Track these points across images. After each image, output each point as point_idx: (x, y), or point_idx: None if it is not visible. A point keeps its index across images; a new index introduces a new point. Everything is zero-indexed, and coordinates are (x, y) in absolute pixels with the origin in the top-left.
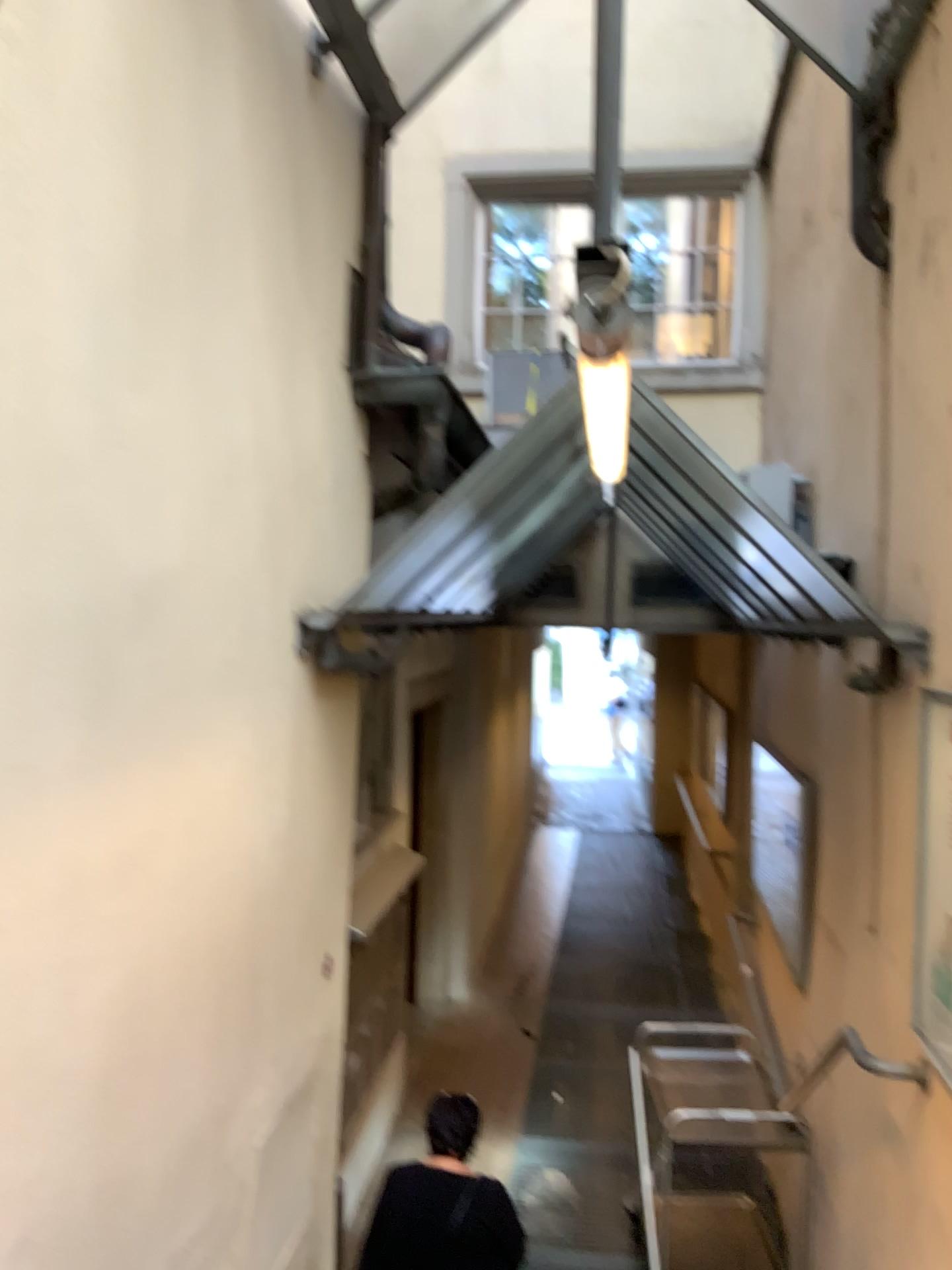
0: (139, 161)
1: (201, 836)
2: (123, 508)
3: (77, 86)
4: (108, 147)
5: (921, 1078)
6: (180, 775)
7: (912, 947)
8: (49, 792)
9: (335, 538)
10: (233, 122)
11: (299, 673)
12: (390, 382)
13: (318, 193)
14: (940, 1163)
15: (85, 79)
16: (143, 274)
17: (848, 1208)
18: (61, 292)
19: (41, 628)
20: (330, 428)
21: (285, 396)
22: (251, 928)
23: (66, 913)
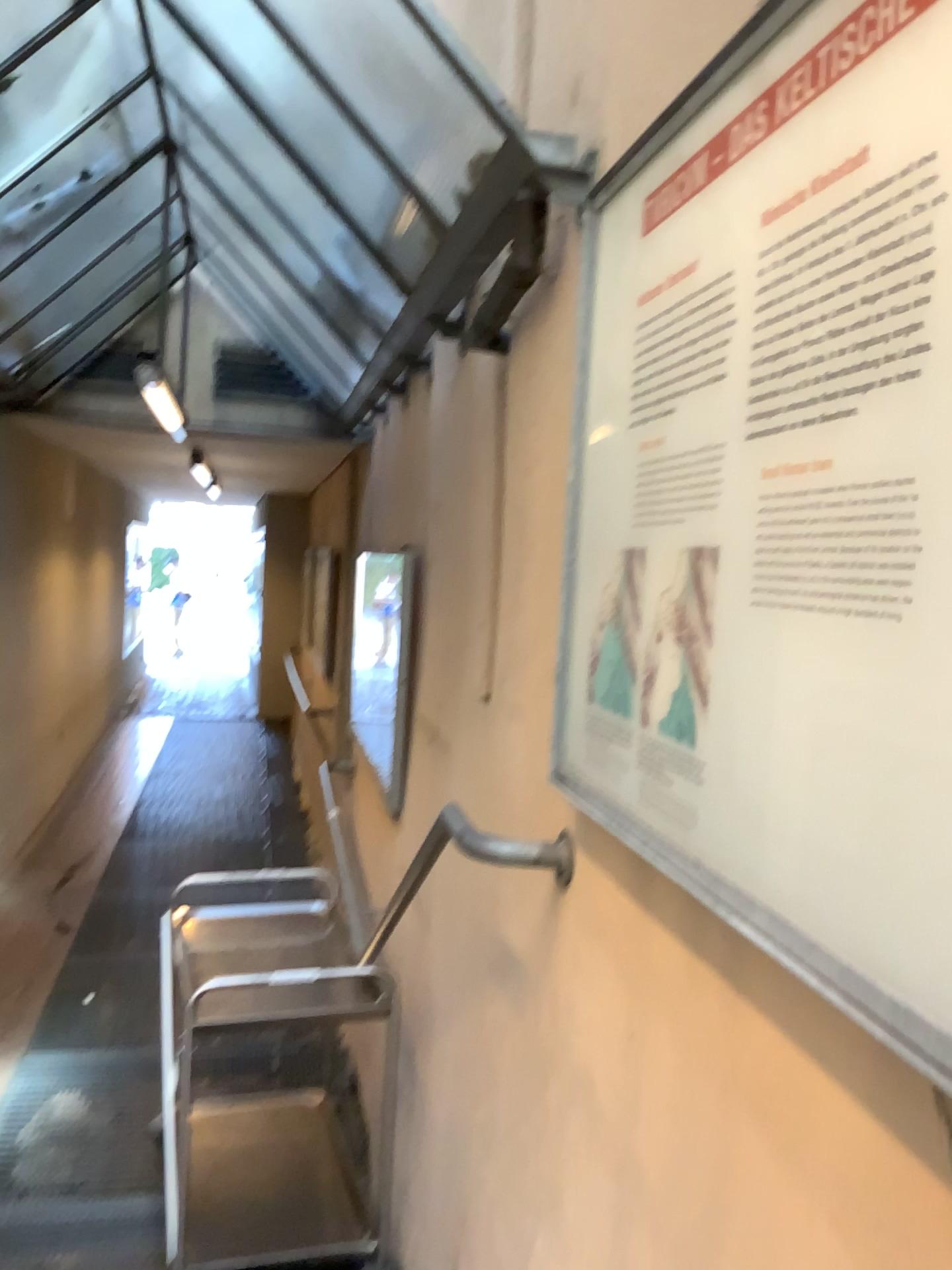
0: None
1: None
2: None
3: None
4: None
5: (563, 861)
6: None
7: (552, 665)
8: None
9: None
10: None
11: None
12: None
13: None
14: (594, 986)
15: None
16: None
17: (445, 1087)
18: None
19: None
20: None
21: None
22: None
23: None
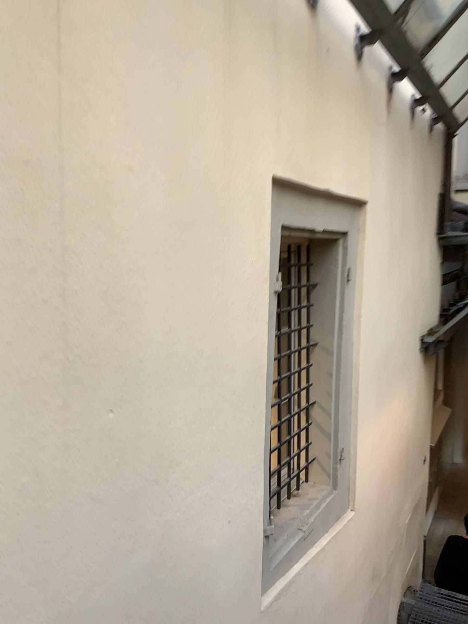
0: (389, 216)
1: (395, 423)
2: (384, 329)
3: (379, 209)
4: (384, 220)
5: None
6: (391, 405)
7: None
8: (369, 421)
9: (430, 301)
10: (408, 176)
11: (418, 356)
12: (452, 237)
13: (427, 173)
14: None
15: (380, 204)
16: (389, 252)
17: None
18: (374, 274)
19: (369, 374)
20: (429, 260)
21: (418, 259)
22: (405, 450)
23: (370, 454)
